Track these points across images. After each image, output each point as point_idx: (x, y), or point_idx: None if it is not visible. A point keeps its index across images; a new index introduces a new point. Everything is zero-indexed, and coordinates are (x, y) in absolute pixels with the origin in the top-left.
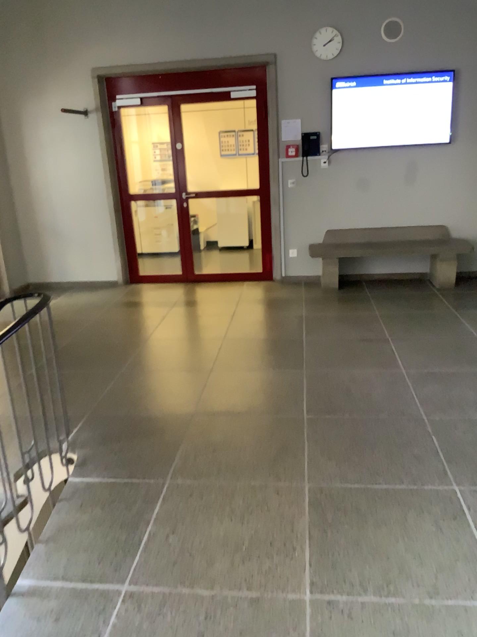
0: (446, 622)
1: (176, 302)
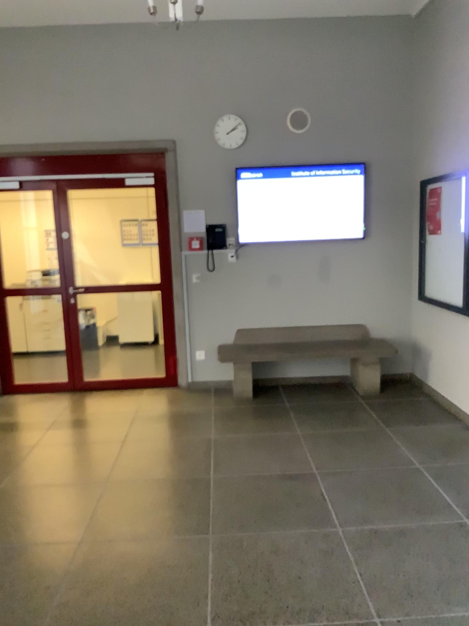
0: None
1: (55, 422)
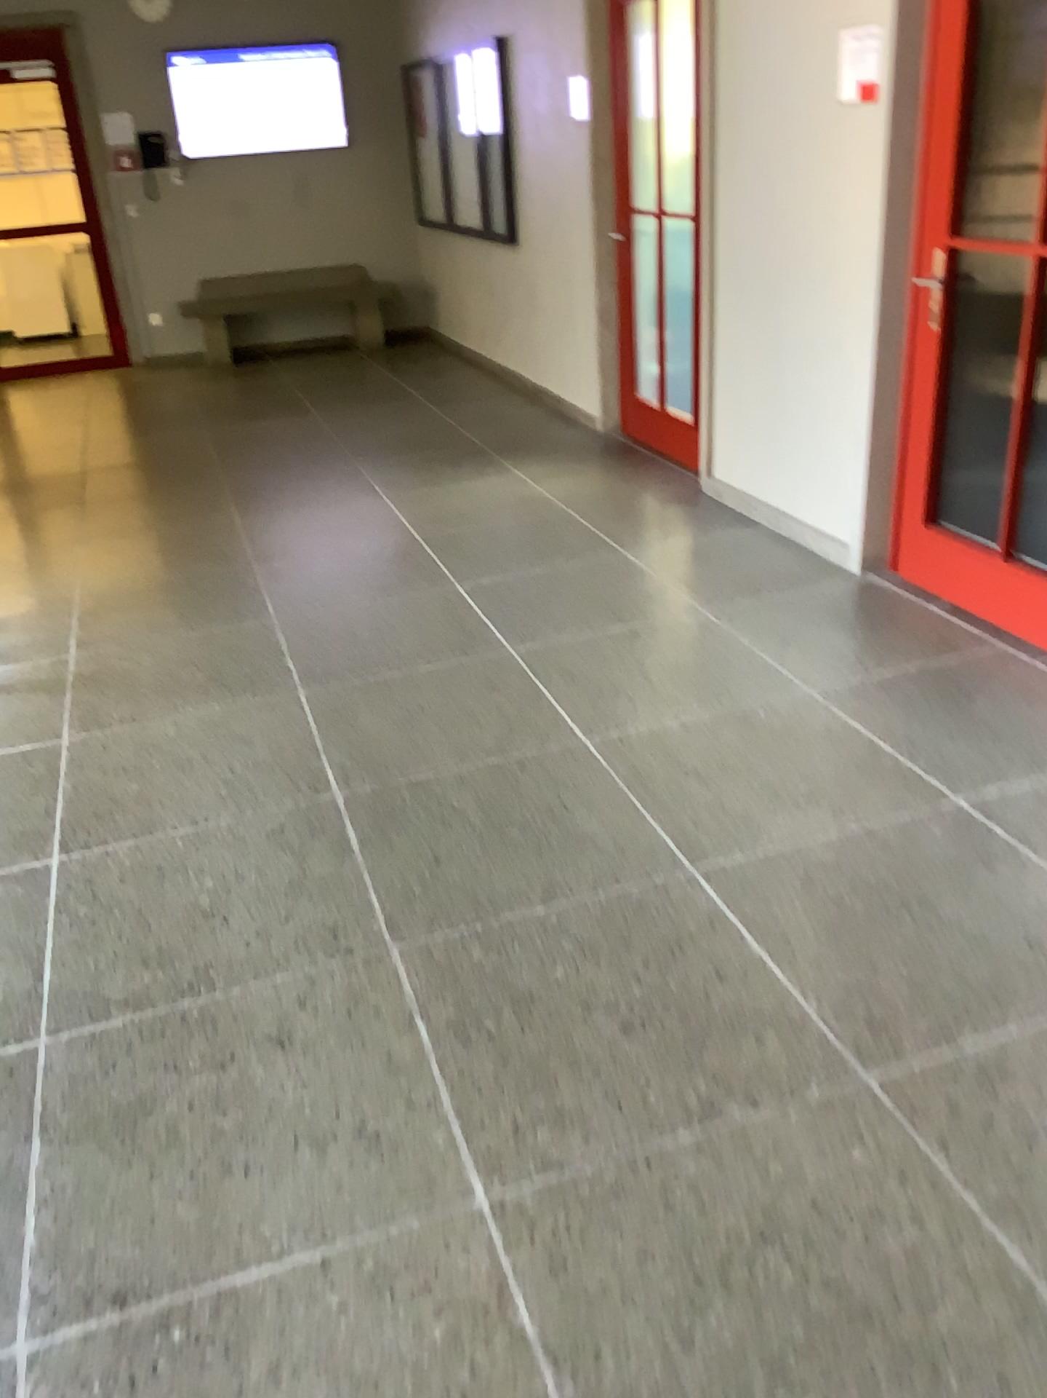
0: (339, 505)
1: None
